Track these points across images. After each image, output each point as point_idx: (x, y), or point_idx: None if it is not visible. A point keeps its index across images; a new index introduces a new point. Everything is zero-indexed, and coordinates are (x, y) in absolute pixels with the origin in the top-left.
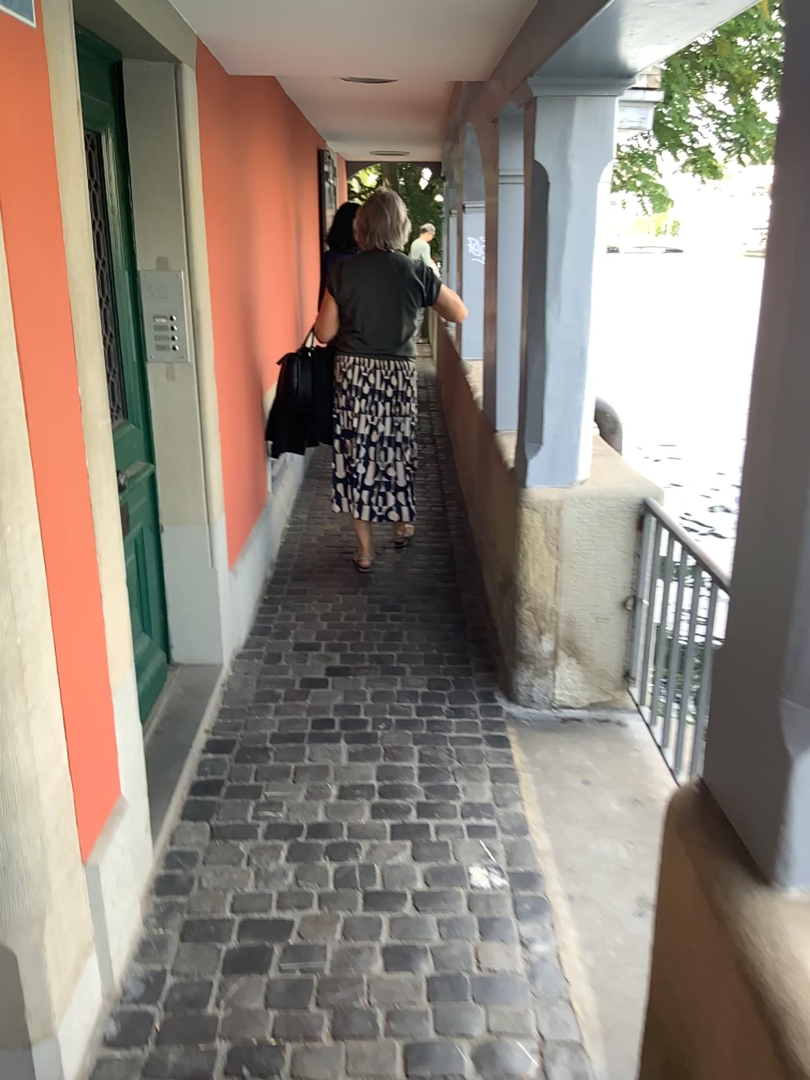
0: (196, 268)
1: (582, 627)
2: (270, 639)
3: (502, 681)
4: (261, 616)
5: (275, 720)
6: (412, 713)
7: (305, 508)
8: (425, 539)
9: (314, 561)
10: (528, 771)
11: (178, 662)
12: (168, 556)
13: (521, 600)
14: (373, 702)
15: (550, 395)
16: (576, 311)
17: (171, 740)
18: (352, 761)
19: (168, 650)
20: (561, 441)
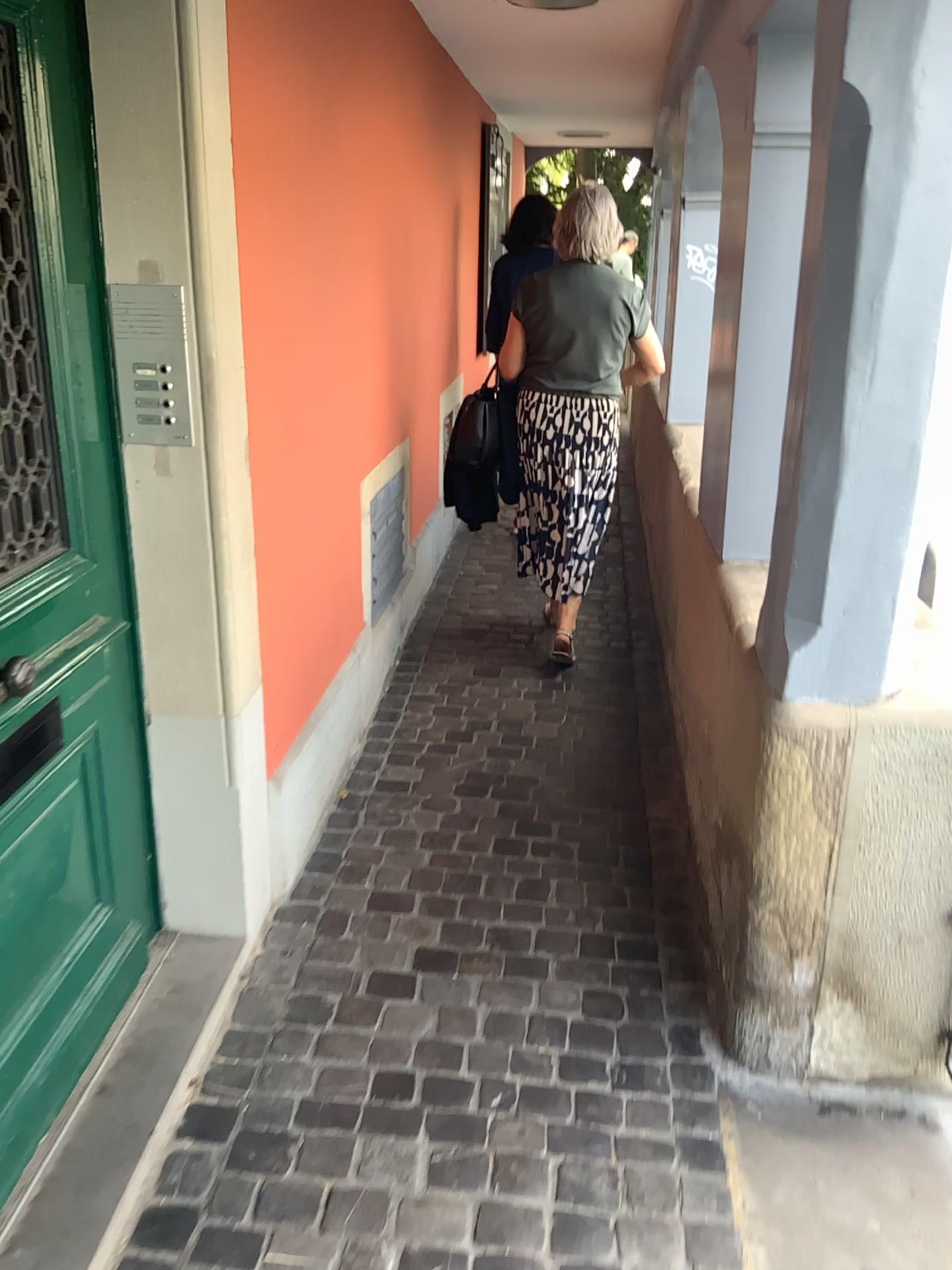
0: (216, 282)
1: (867, 951)
2: (337, 885)
3: (712, 1008)
4: (330, 837)
5: (312, 1070)
6: (551, 1075)
7: (427, 640)
8: (599, 703)
9: (427, 735)
10: (759, 1248)
11: (174, 931)
12: (160, 764)
13: (757, 898)
14: (487, 1039)
15: (842, 538)
16: (909, 384)
17: (123, 1111)
18: (432, 1187)
19: (156, 914)
20: (855, 626)
